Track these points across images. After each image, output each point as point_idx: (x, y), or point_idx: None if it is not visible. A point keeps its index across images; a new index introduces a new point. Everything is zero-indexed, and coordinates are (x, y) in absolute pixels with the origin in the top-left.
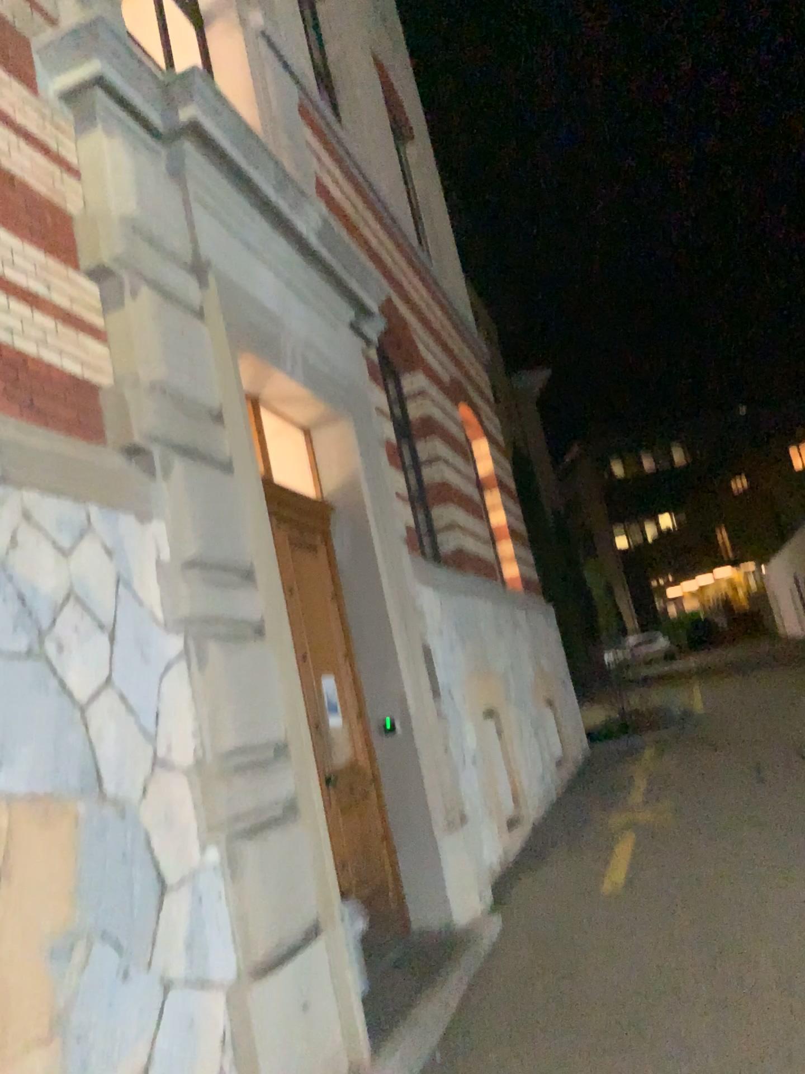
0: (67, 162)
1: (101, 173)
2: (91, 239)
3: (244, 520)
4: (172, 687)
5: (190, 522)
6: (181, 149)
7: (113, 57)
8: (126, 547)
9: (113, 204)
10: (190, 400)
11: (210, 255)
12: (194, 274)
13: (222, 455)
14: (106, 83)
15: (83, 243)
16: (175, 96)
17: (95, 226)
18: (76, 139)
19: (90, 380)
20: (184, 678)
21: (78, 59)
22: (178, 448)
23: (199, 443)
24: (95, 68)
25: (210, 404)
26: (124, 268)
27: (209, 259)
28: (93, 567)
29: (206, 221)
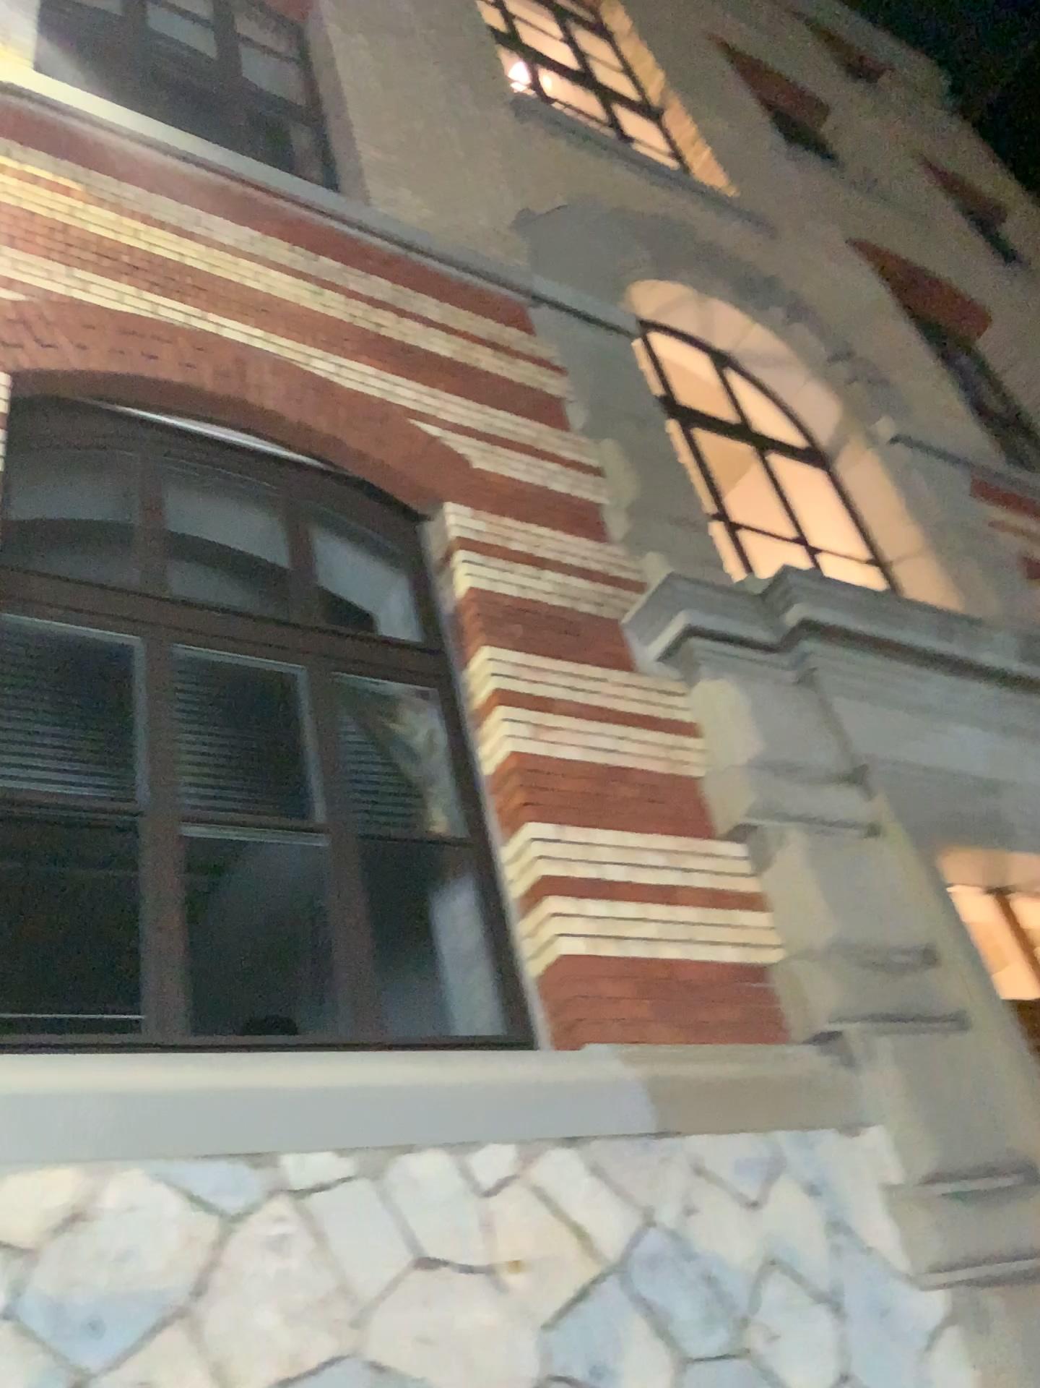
0: (679, 726)
1: (717, 720)
2: (721, 799)
3: (1003, 1091)
4: (943, 1371)
5: (919, 1116)
6: (800, 650)
7: (700, 598)
8: (831, 1177)
9: (737, 747)
10: (882, 949)
11: (869, 753)
12: (852, 786)
13: (948, 1006)
14: (700, 626)
15: (713, 807)
16: (776, 602)
17: (722, 782)
18: (685, 696)
19: (750, 966)
20: (959, 1355)
21: (666, 618)
22: (879, 1019)
23: (907, 1002)
24: (685, 617)
25: (912, 944)
26: (764, 816)
27: (868, 759)
28: (790, 1216)
29: (853, 715)
